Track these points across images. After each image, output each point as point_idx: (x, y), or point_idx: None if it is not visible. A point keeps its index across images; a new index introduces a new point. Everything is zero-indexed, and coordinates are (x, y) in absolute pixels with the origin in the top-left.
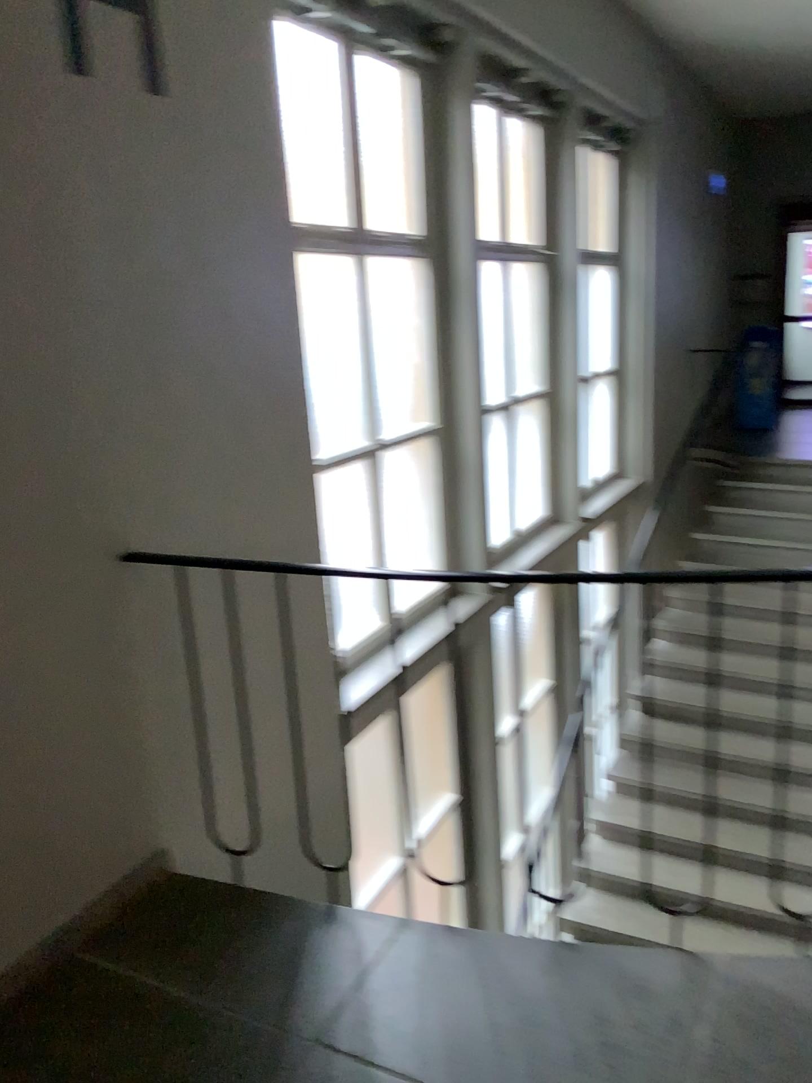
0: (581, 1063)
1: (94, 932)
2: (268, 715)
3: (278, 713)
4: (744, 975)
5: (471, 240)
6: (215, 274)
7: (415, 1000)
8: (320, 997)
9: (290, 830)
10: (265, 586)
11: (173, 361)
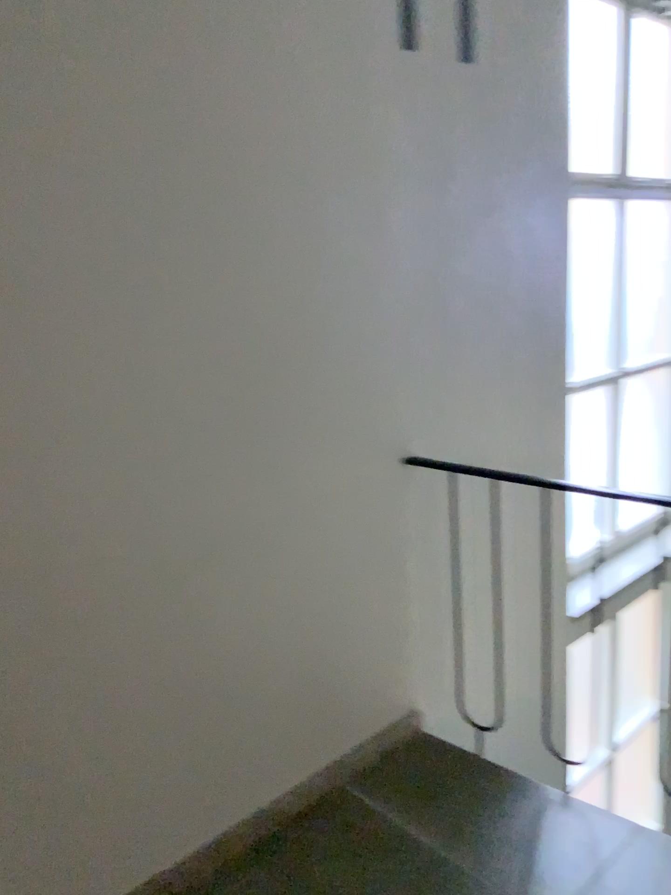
0: None
1: (359, 771)
2: (509, 607)
3: (518, 607)
4: None
5: None
6: (499, 219)
7: None
8: (558, 883)
9: (518, 711)
10: (516, 494)
11: (459, 294)
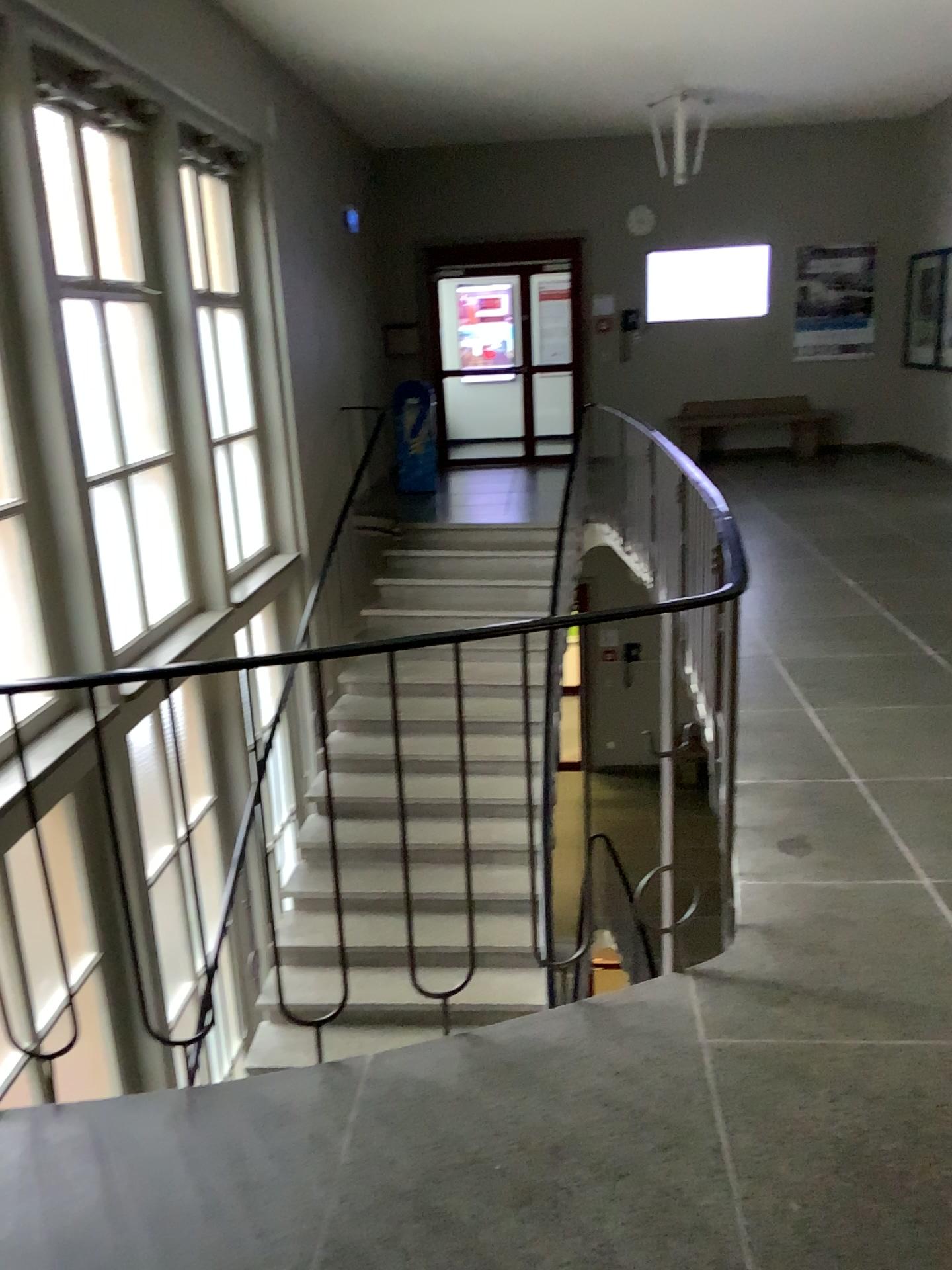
0: (213, 1220)
1: None
2: None
3: None
4: (389, 1074)
5: (46, 275)
6: None
7: (11, 1209)
8: None
9: None
10: None
11: None
